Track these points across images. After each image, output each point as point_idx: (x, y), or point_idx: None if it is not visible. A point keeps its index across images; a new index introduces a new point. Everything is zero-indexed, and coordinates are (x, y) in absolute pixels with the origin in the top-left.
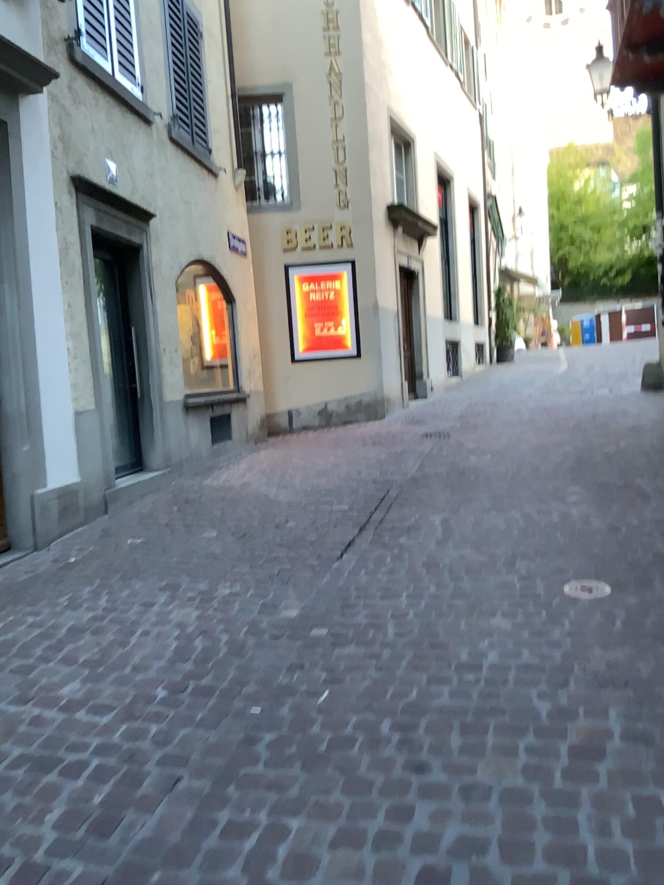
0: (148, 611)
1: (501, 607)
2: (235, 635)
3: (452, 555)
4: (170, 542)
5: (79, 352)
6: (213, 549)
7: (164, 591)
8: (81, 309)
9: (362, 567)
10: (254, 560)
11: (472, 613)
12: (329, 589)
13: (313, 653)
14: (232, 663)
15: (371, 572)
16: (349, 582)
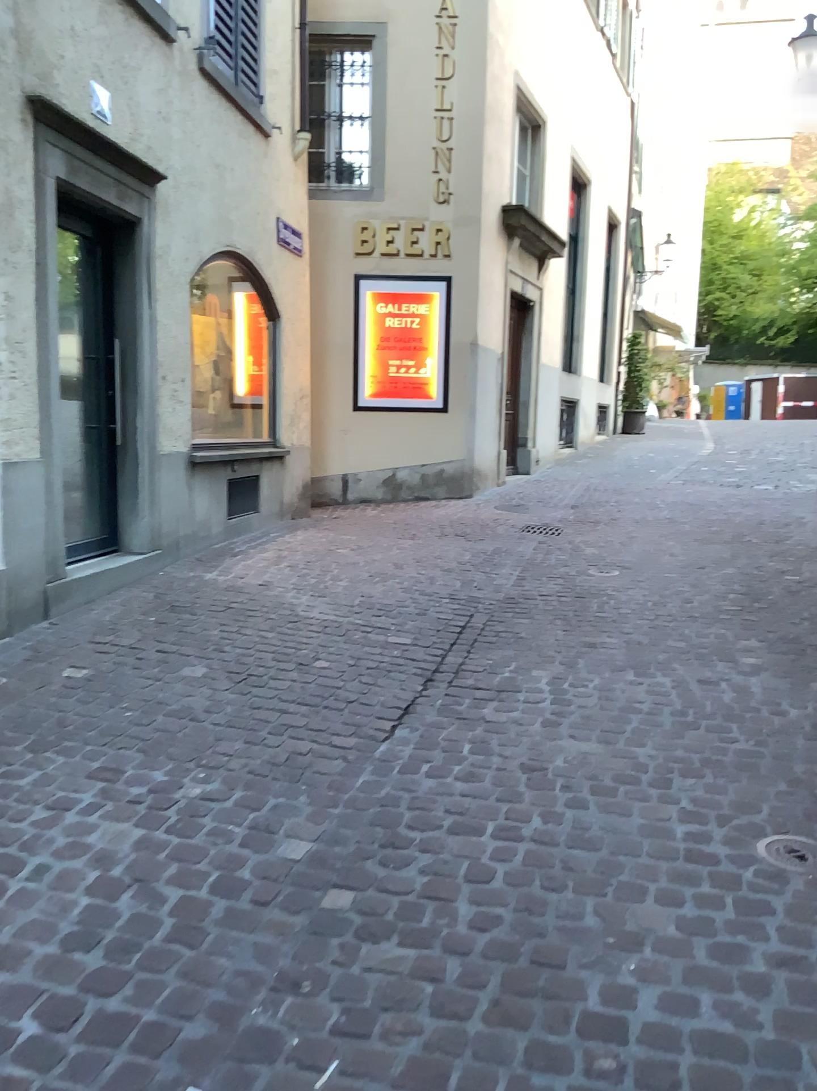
0: (55, 822)
1: (653, 881)
2: (191, 892)
3: (567, 753)
4: (129, 681)
5: (20, 371)
6: (190, 702)
7: (93, 782)
8: (27, 305)
9: (422, 763)
10: (252, 730)
11: (605, 890)
12: (364, 803)
13: (319, 958)
14: (173, 961)
15: (436, 774)
16: (398, 791)
